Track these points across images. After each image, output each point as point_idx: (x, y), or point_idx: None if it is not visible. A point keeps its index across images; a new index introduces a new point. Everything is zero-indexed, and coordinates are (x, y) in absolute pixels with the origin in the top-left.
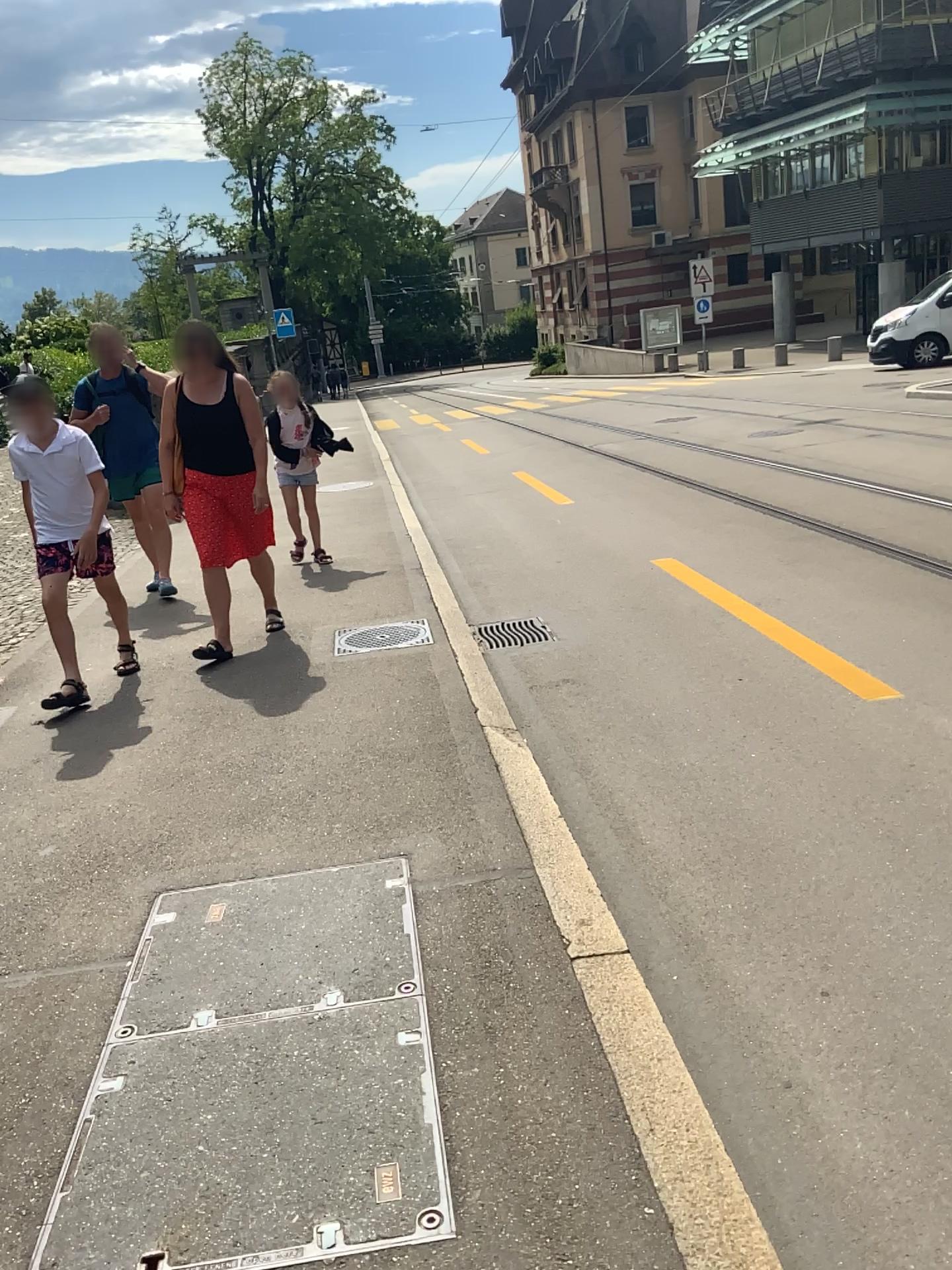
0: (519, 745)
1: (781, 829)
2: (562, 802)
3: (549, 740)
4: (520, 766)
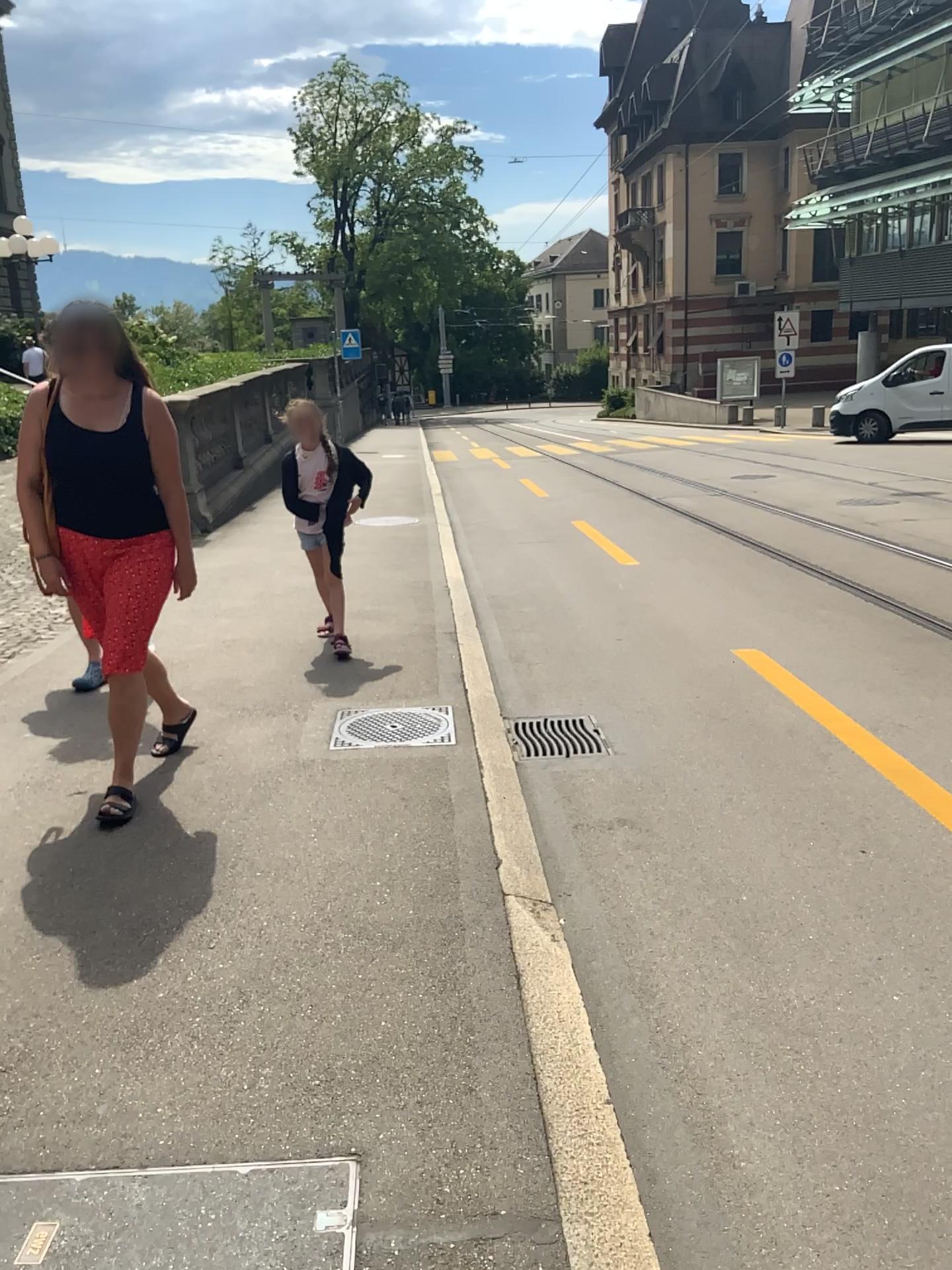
0: (551, 937)
1: (949, 1163)
2: (606, 1049)
3: (593, 928)
4: (549, 983)
